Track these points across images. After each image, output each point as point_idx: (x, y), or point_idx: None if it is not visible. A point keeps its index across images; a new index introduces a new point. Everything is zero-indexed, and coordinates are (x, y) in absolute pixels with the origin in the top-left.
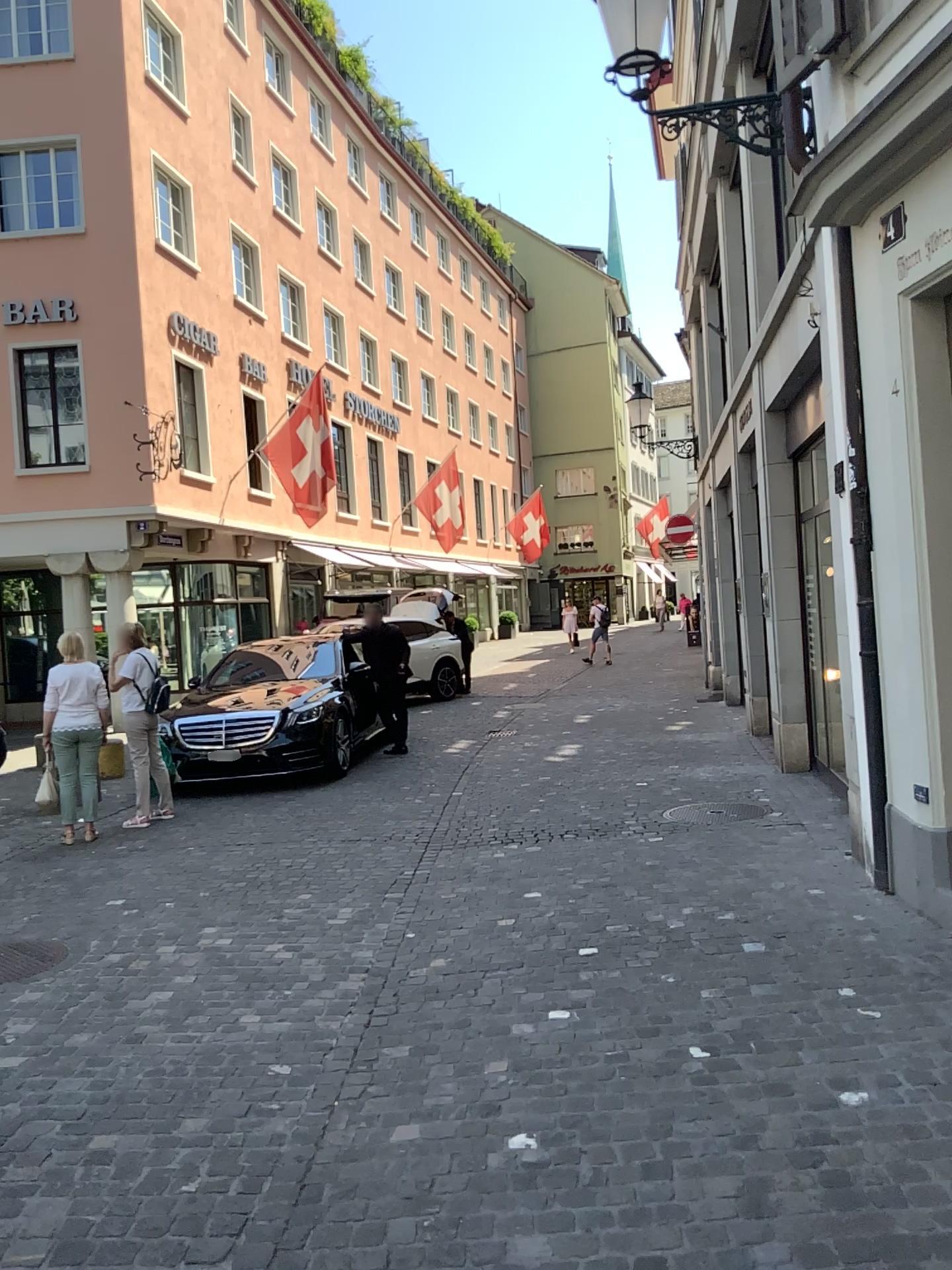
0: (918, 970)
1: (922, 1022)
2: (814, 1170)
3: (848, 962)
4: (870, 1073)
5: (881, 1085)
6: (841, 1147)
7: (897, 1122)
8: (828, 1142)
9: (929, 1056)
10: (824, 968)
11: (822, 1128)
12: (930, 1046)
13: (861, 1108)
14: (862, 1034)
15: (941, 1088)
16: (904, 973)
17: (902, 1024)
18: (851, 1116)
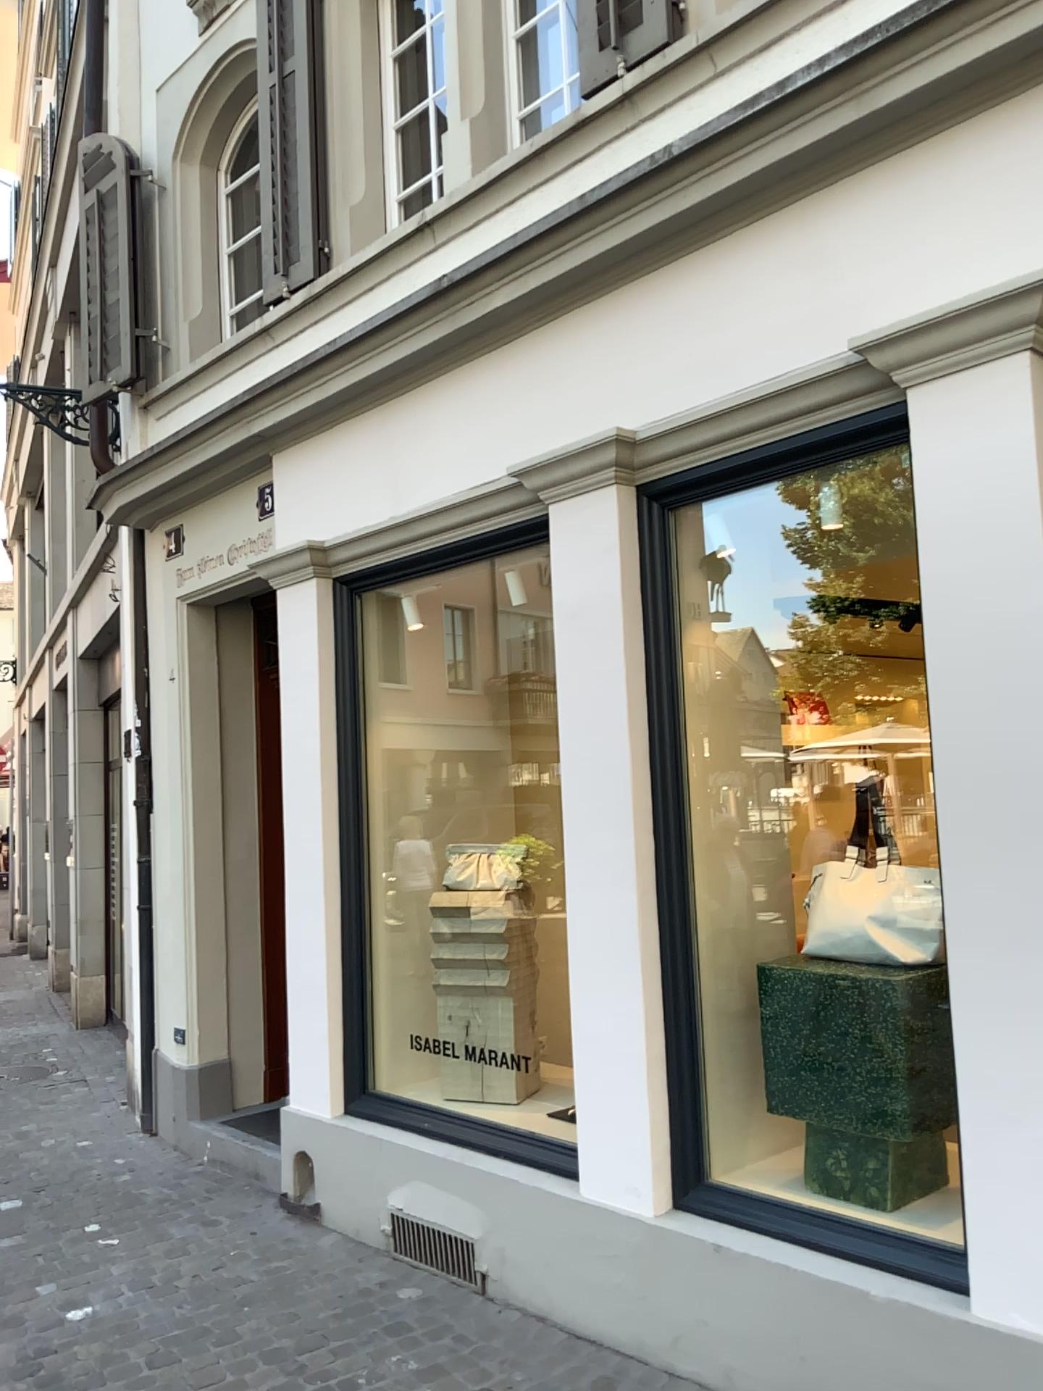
0: (161, 1197)
1: (152, 1239)
2: (28, 1380)
3: (100, 1201)
4: (96, 1291)
5: (104, 1299)
6: (57, 1355)
7: (111, 1324)
8: (46, 1355)
9: (152, 1266)
10: (75, 1210)
11: (43, 1345)
12: (155, 1258)
13: (82, 1321)
14: (97, 1260)
15: (155, 1289)
16: (148, 1202)
17: (135, 1245)
18: (72, 1330)
